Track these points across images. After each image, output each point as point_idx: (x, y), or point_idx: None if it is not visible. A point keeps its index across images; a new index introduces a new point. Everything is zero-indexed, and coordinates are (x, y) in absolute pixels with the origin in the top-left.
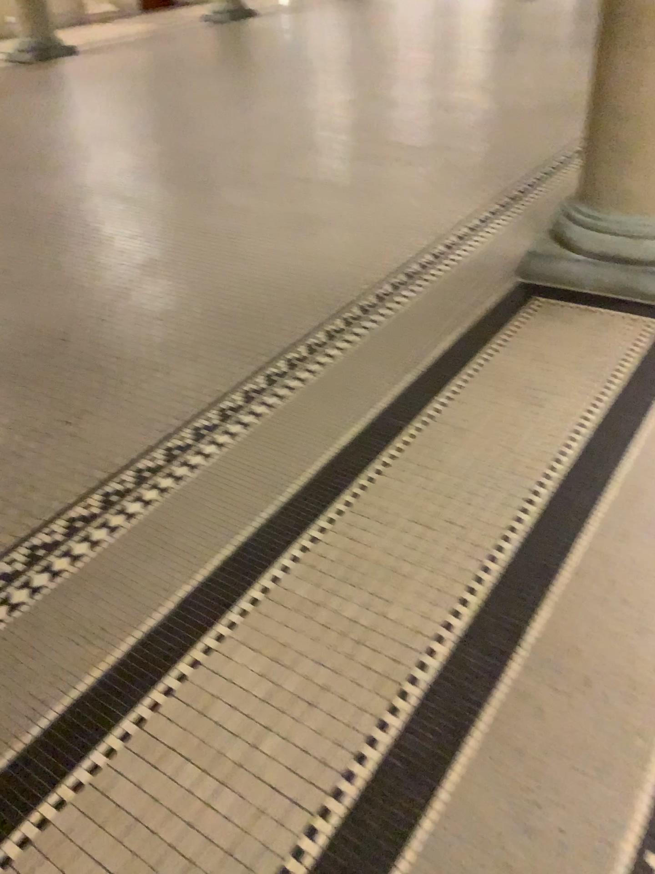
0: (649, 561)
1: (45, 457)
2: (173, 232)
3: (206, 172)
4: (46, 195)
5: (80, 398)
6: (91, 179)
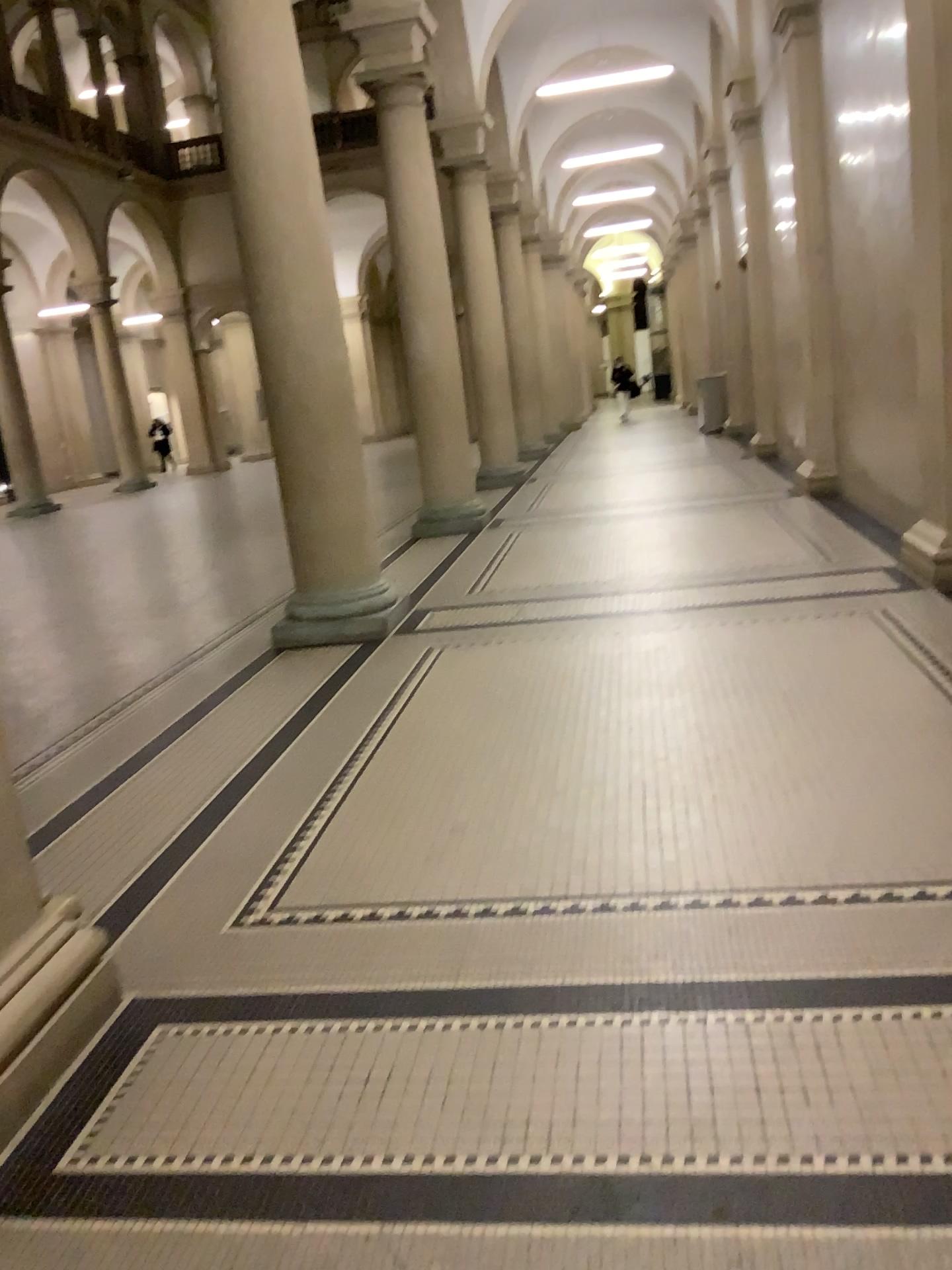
0: (359, 711)
1: None
2: None
3: None
4: None
5: None
6: None
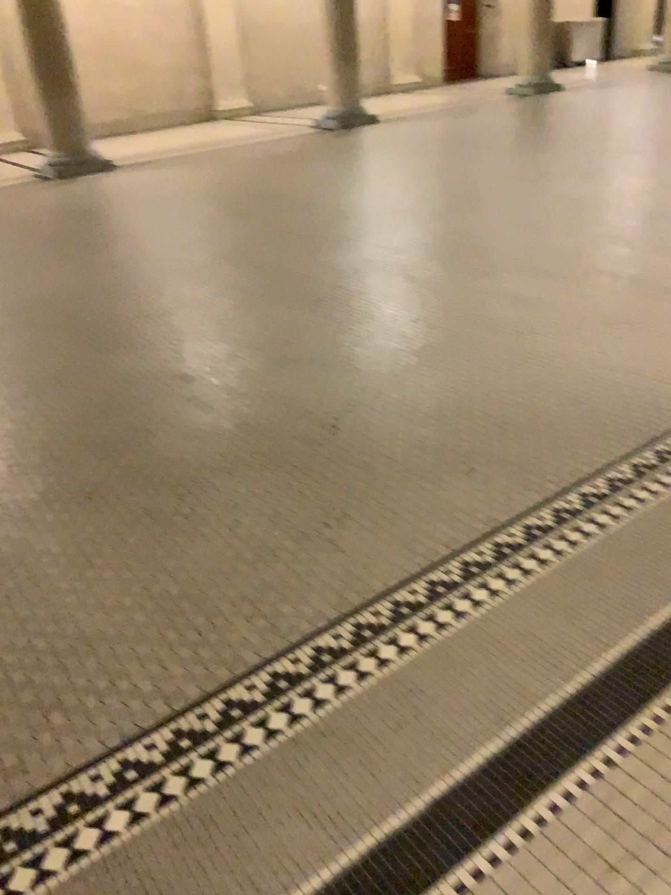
0: None
1: (299, 563)
2: (459, 319)
3: (498, 254)
4: (334, 265)
5: (343, 498)
6: (379, 251)
